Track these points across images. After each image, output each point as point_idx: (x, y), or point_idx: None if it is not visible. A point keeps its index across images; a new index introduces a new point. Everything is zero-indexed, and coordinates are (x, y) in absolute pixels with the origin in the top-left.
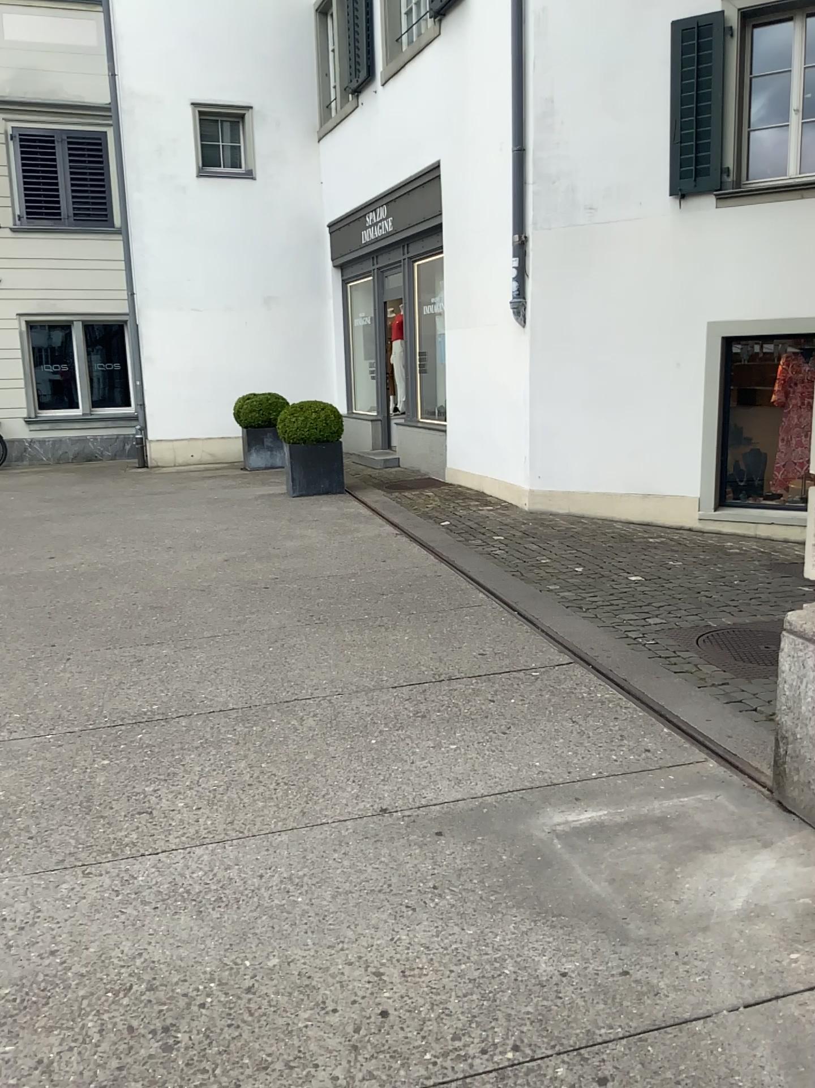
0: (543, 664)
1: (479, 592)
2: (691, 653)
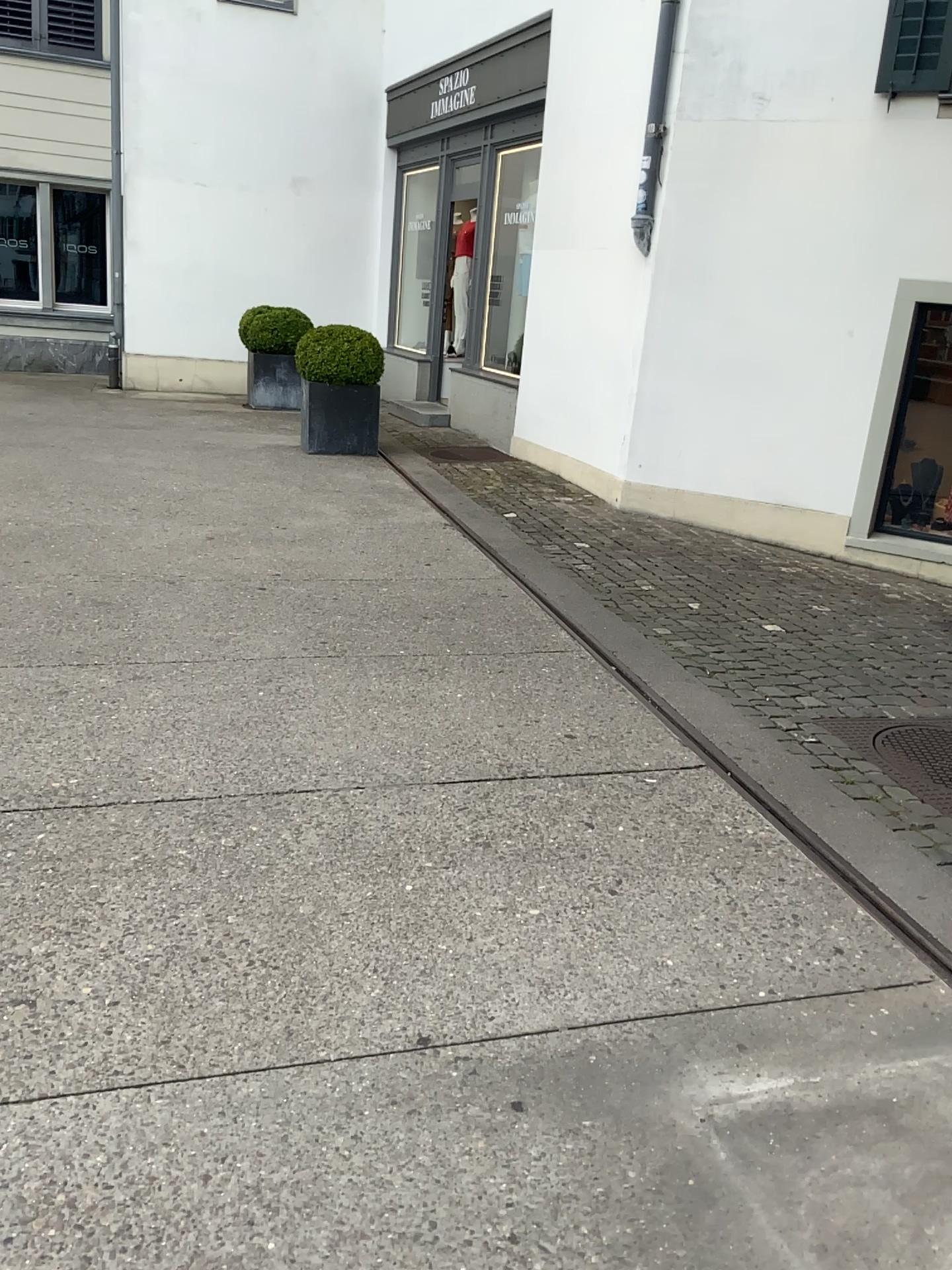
0: (661, 766)
1: (564, 631)
2: (877, 771)
